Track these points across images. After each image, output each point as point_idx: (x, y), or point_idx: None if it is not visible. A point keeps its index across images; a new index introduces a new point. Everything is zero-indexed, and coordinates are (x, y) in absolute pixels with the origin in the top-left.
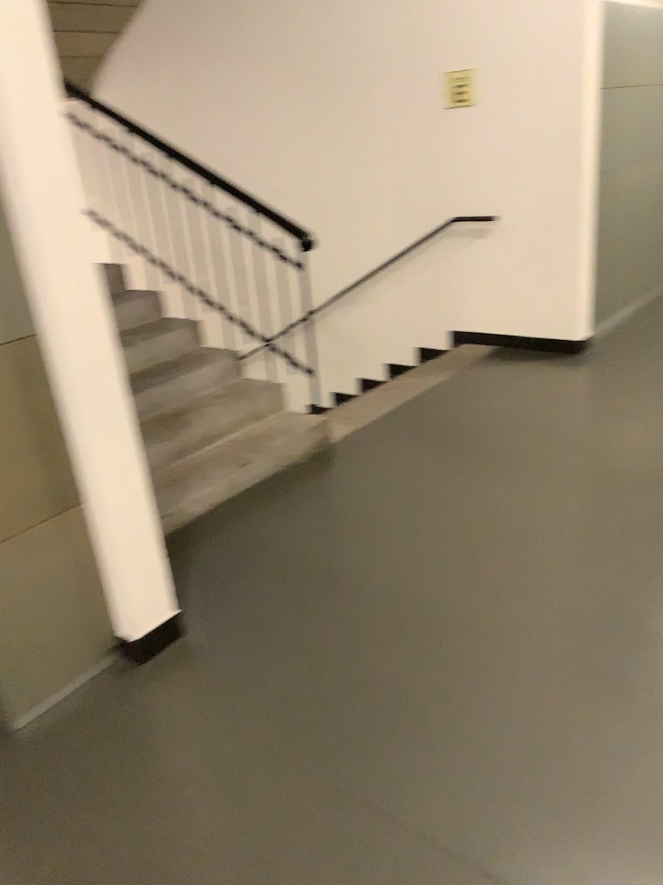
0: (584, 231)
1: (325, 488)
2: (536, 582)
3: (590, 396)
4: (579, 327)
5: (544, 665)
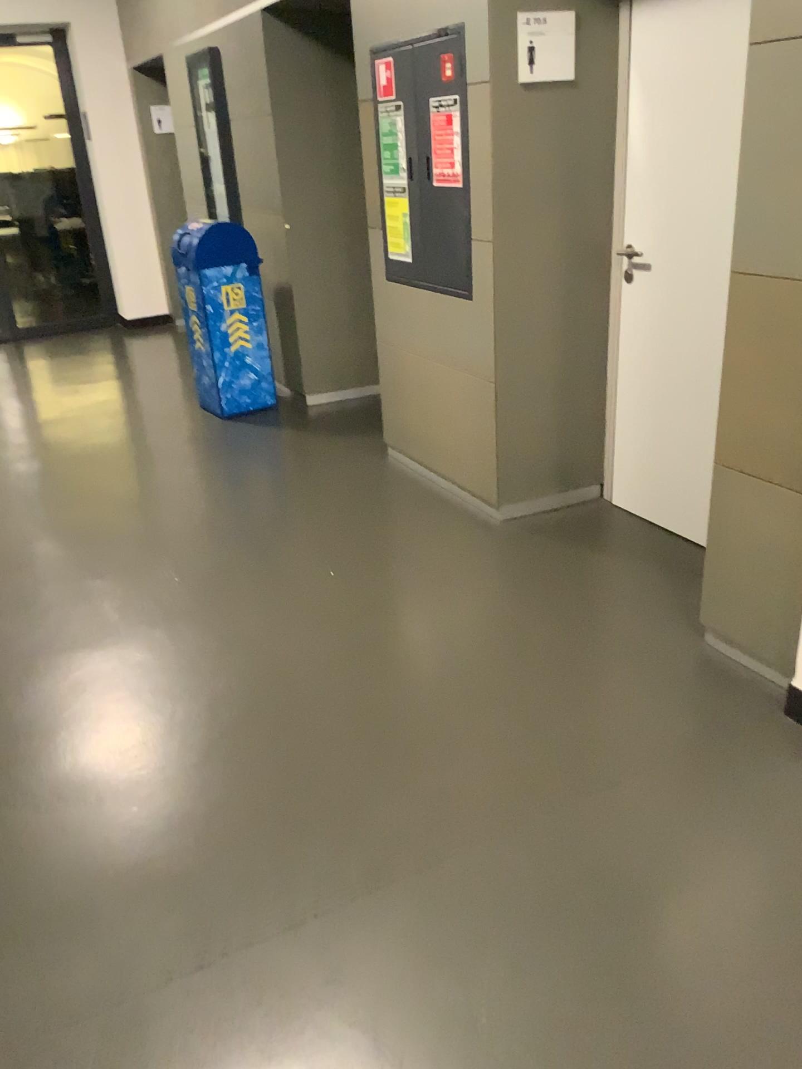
0: None
1: None
2: None
3: None
4: None
5: None
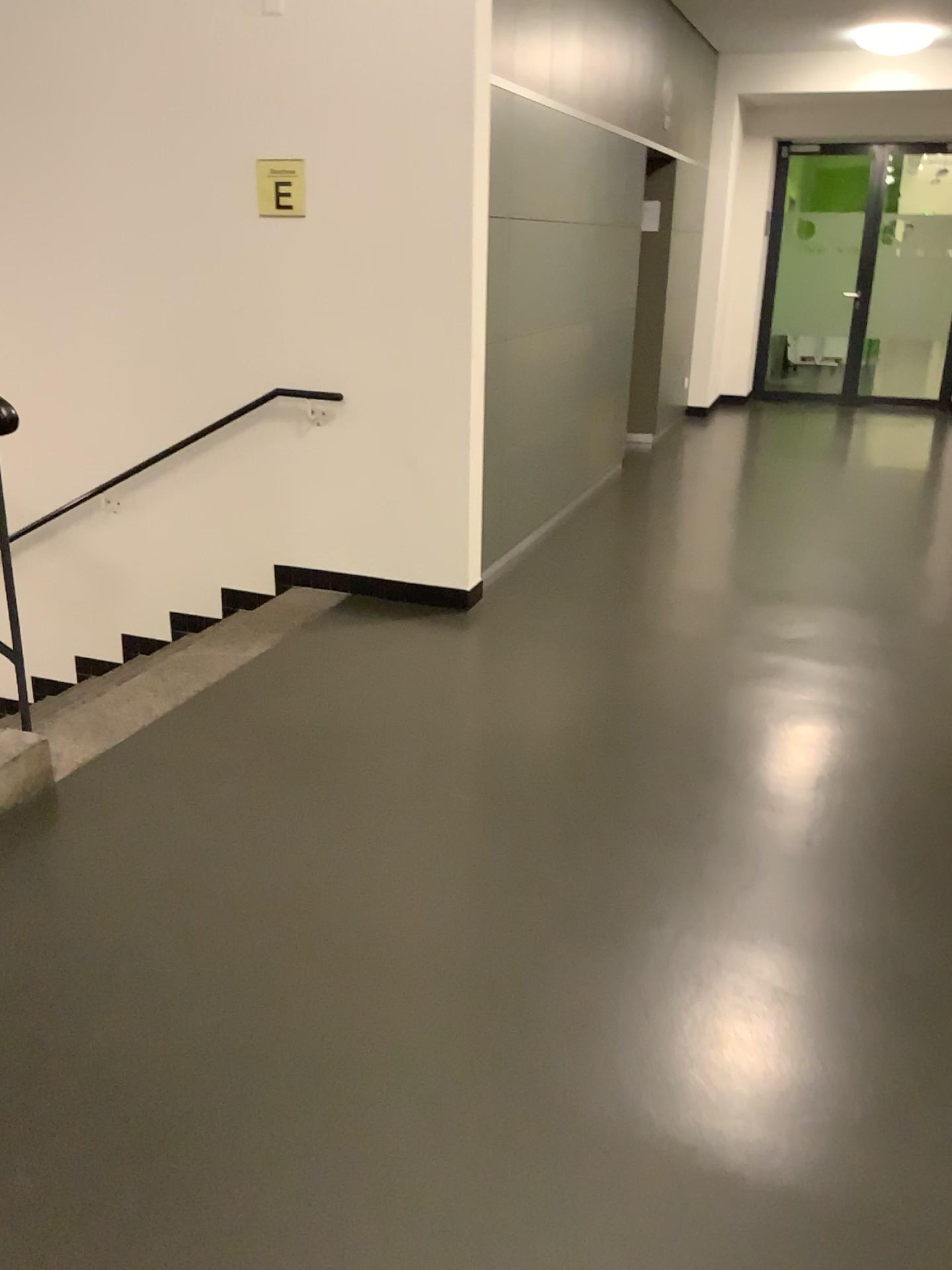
0: (474, 423)
1: (35, 878)
2: (414, 1061)
3: (488, 679)
4: (470, 566)
5: (430, 1260)
